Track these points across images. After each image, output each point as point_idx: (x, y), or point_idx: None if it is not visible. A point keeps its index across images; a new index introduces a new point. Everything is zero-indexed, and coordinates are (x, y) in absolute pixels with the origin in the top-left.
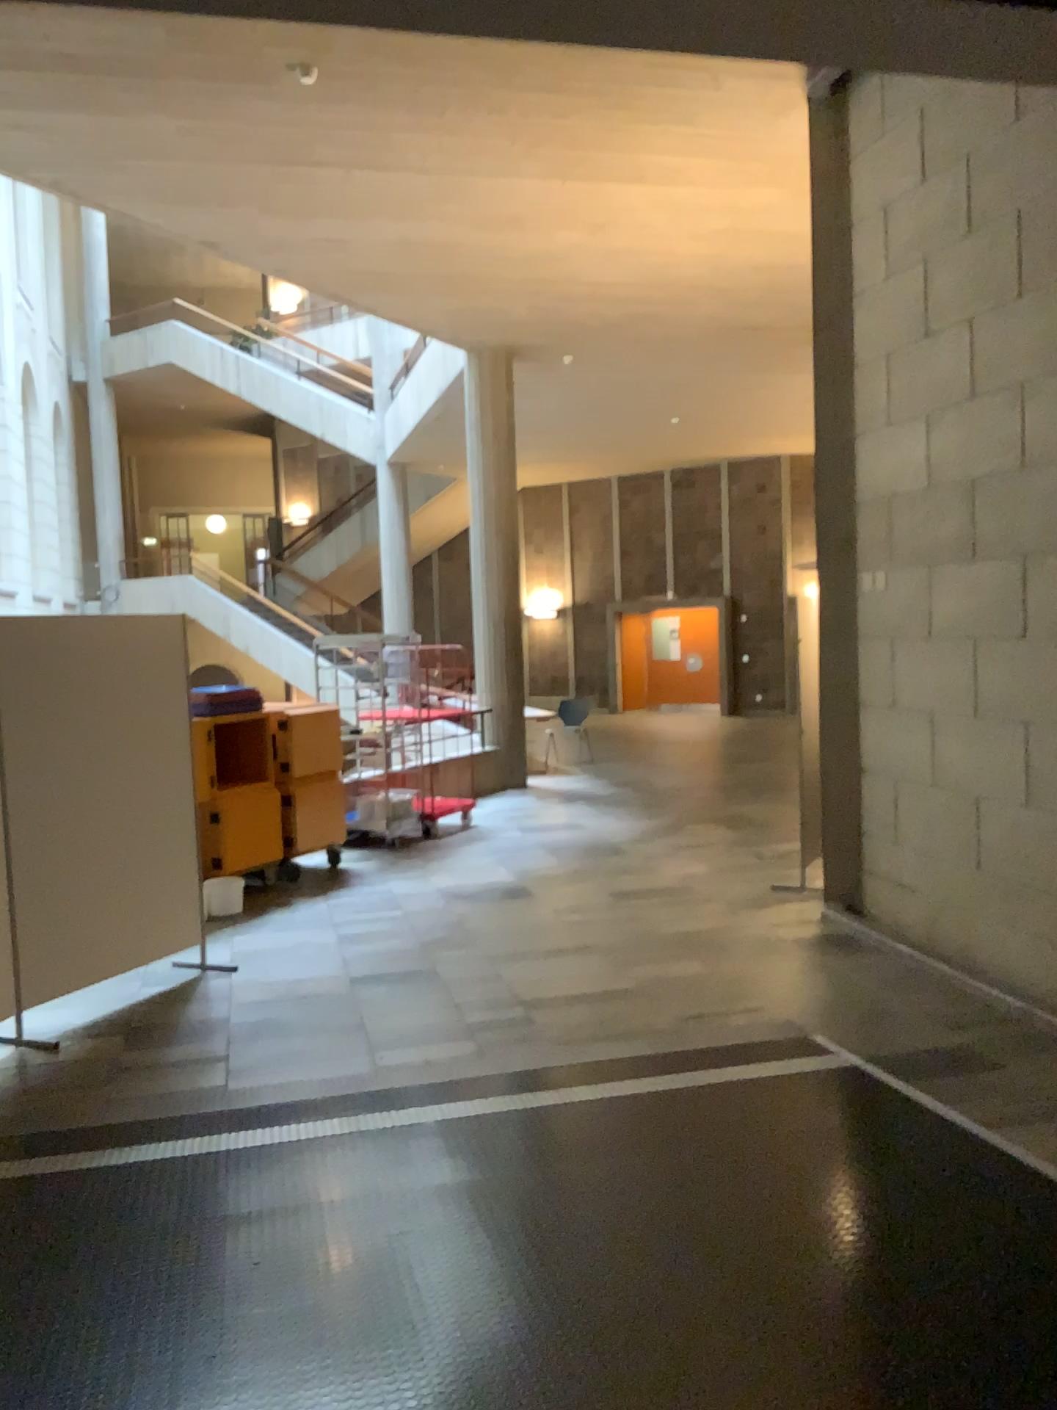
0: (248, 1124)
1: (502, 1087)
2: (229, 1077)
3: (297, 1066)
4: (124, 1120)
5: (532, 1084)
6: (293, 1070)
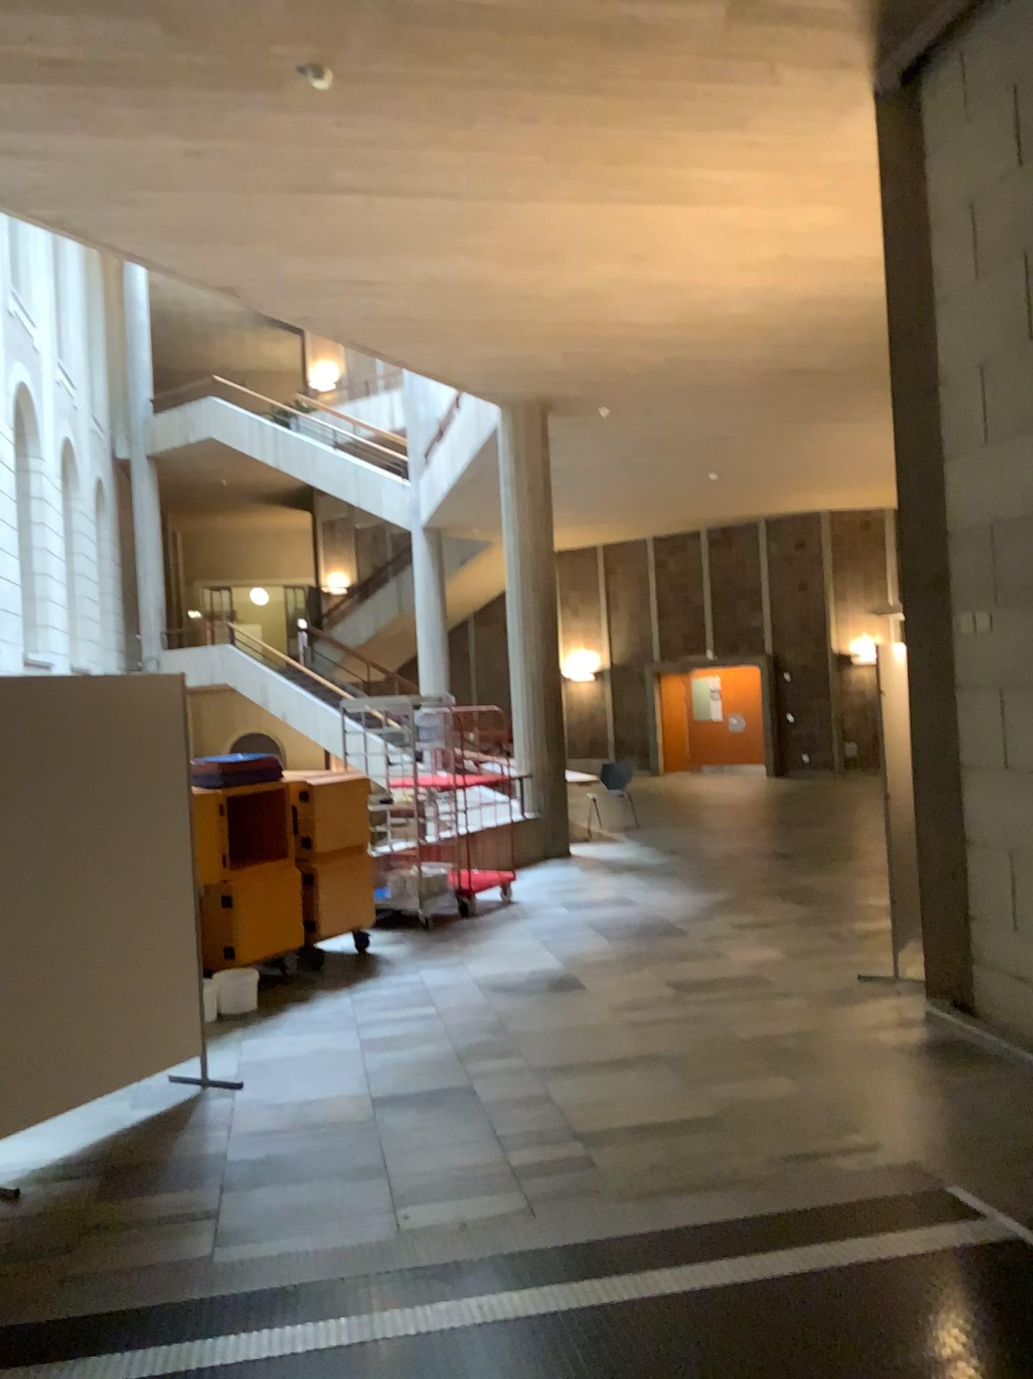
0: (229, 1325)
1: (559, 1271)
2: (212, 1250)
3: (298, 1233)
4: (73, 1318)
5: (598, 1266)
6: (293, 1240)
